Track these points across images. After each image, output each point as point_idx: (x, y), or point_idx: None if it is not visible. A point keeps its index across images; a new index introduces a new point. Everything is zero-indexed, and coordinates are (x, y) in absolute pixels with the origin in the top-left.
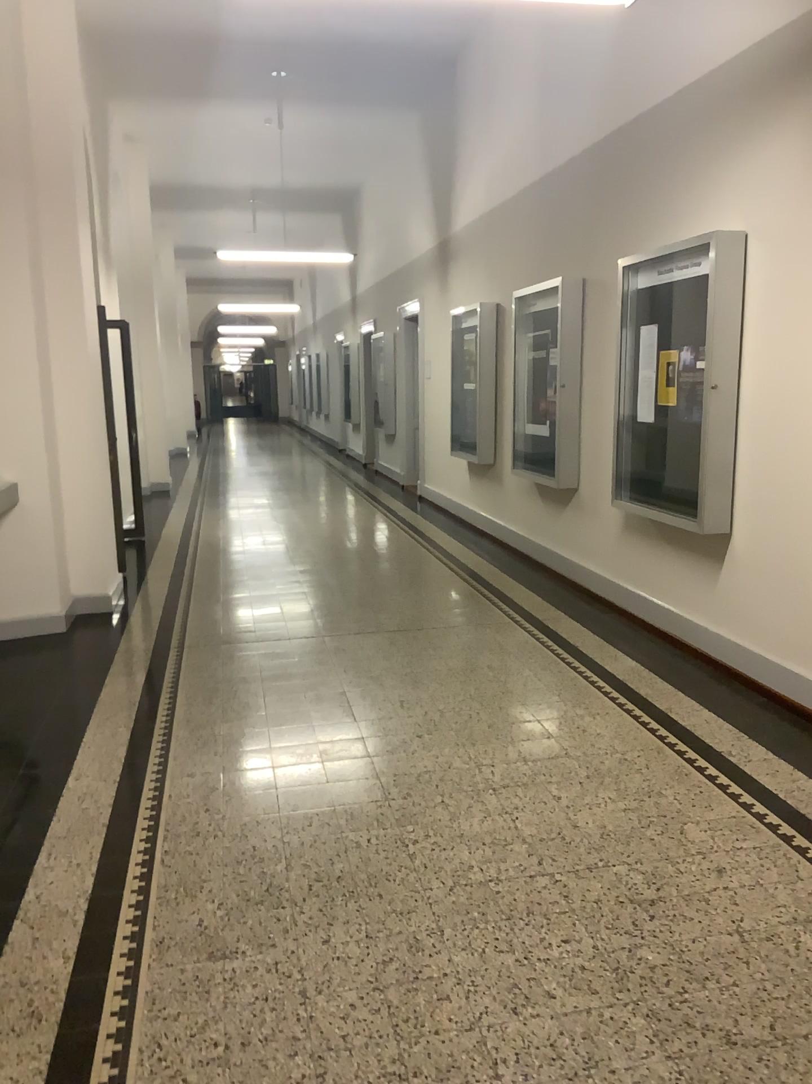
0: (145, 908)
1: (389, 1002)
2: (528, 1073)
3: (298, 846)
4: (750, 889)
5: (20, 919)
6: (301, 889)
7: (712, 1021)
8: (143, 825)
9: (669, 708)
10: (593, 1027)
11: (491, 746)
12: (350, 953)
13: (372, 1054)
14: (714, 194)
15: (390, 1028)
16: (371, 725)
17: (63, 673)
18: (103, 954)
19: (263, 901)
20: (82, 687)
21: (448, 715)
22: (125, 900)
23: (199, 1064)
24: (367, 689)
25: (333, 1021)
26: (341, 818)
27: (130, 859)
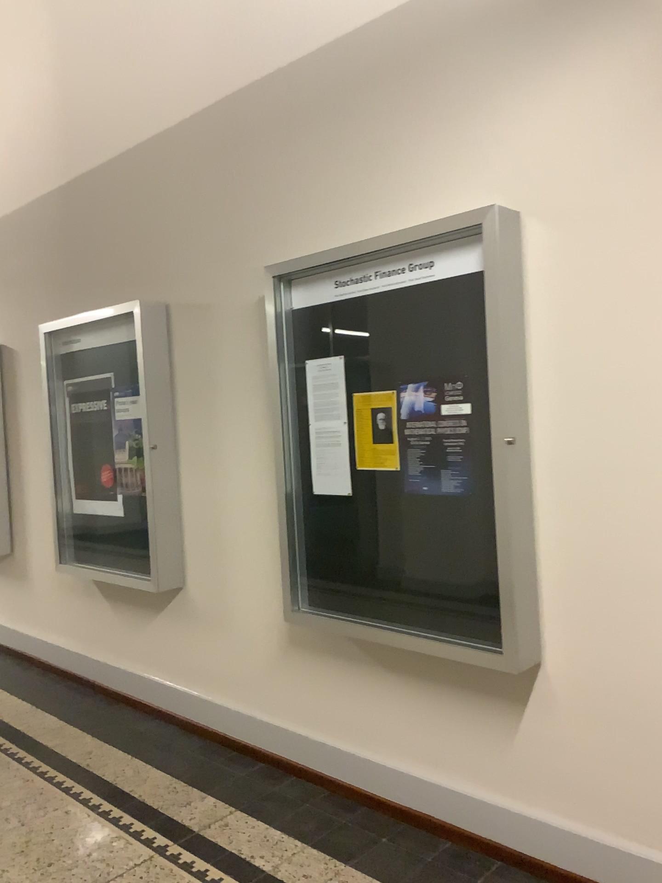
0: None
1: None
2: None
3: None
4: None
5: None
6: None
7: None
8: None
9: None
10: None
11: None
12: None
13: None
14: (442, 165)
15: None
16: None
17: None
18: None
19: None
20: None
21: None
22: None
23: None
24: None
25: None
26: None
27: None
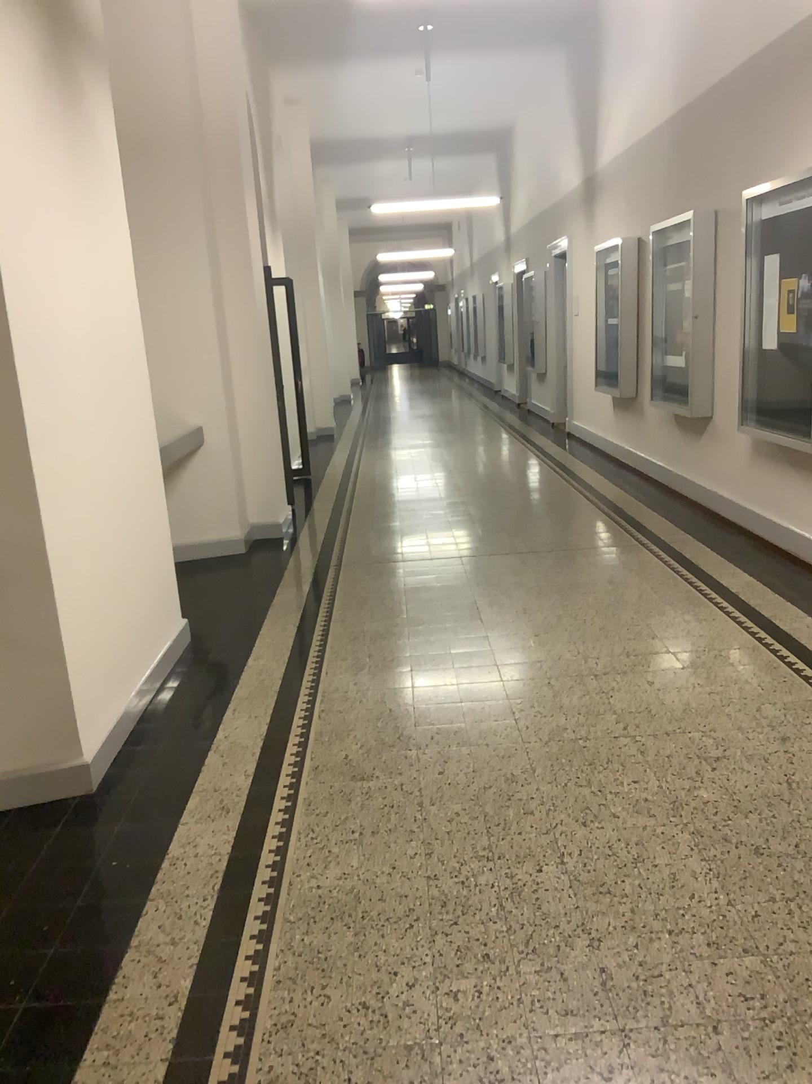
0: (302, 748)
1: (484, 815)
2: (587, 865)
3: (423, 712)
4: (806, 756)
5: (210, 750)
6: (423, 741)
7: (746, 841)
8: (302, 694)
9: (771, 619)
10: (645, 840)
11: (598, 645)
12: (457, 783)
13: (467, 845)
14: None
15: (483, 831)
16: (494, 629)
17: (238, 585)
18: (270, 776)
19: (393, 747)
20: (253, 596)
21: (563, 621)
22: (287, 742)
23: (338, 843)
24: (494, 601)
25: (440, 823)
26: (461, 694)
27: (291, 717)
